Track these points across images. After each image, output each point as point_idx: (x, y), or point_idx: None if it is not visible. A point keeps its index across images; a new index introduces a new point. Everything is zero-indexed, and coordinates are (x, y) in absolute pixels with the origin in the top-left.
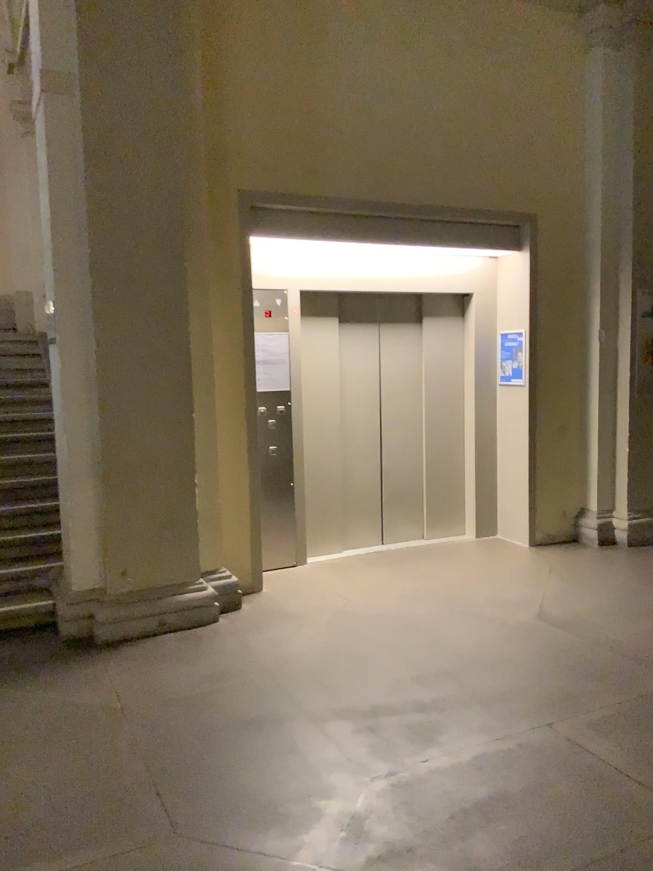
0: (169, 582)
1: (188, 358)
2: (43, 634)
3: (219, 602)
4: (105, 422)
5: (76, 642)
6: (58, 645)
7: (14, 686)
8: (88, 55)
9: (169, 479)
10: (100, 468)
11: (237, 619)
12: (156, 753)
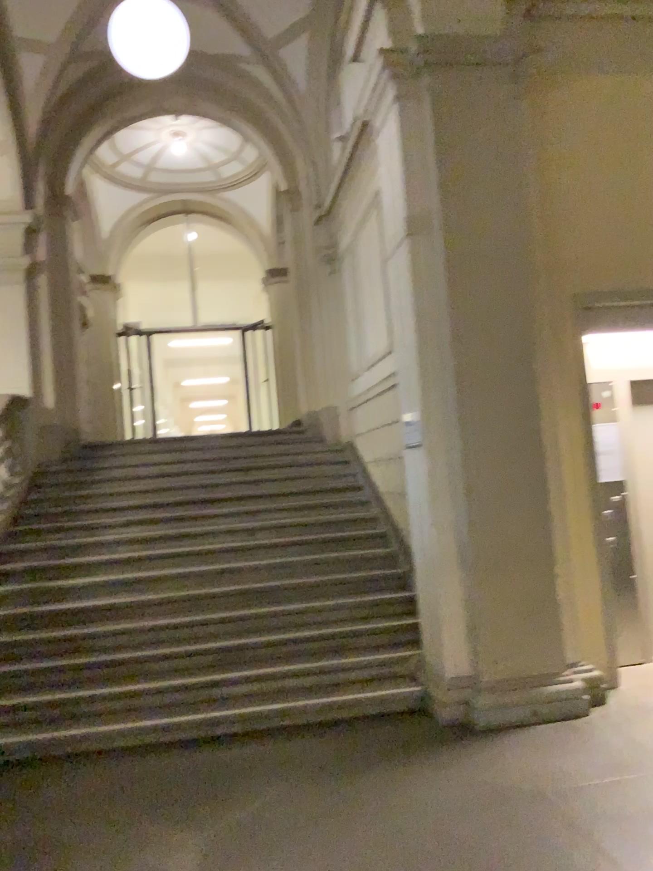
0: (537, 672)
1: (542, 453)
2: (421, 719)
3: (587, 695)
4: (471, 516)
5: (456, 727)
6: (440, 730)
7: (420, 764)
8: (445, 200)
9: (531, 569)
10: (467, 559)
11: (609, 713)
12: (602, 837)
